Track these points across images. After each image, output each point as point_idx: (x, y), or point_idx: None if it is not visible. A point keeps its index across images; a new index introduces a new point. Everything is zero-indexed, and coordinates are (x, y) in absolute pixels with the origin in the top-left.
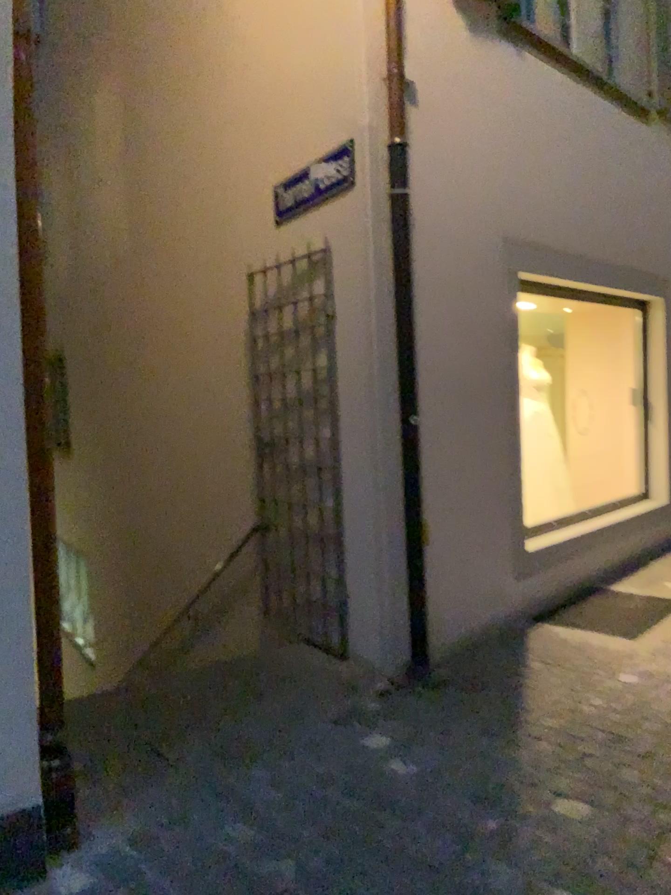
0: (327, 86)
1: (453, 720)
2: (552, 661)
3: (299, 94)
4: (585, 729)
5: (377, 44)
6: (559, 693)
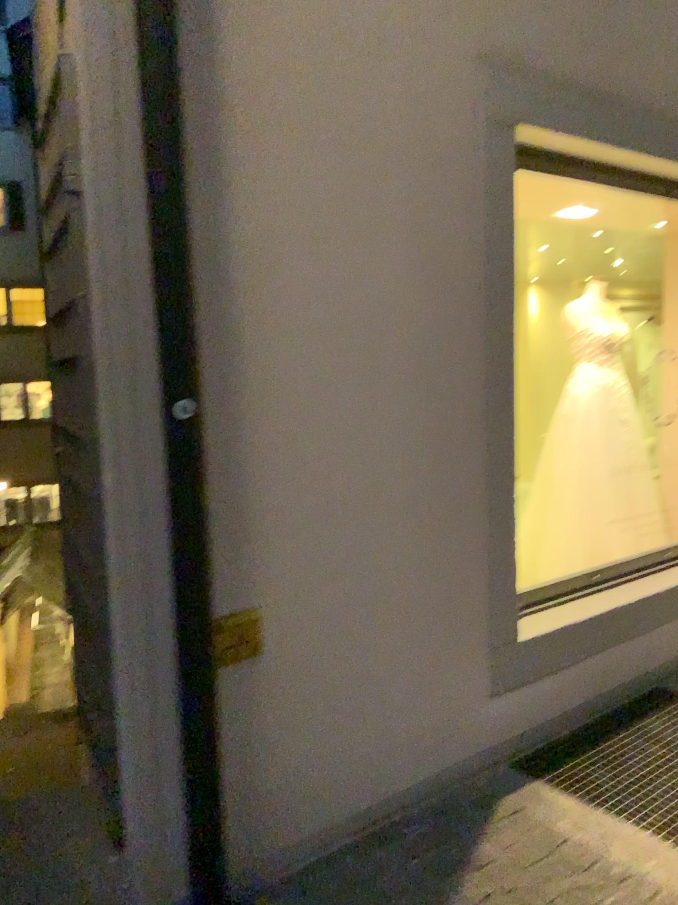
0: None
1: None
2: None
3: None
4: None
5: None
6: None
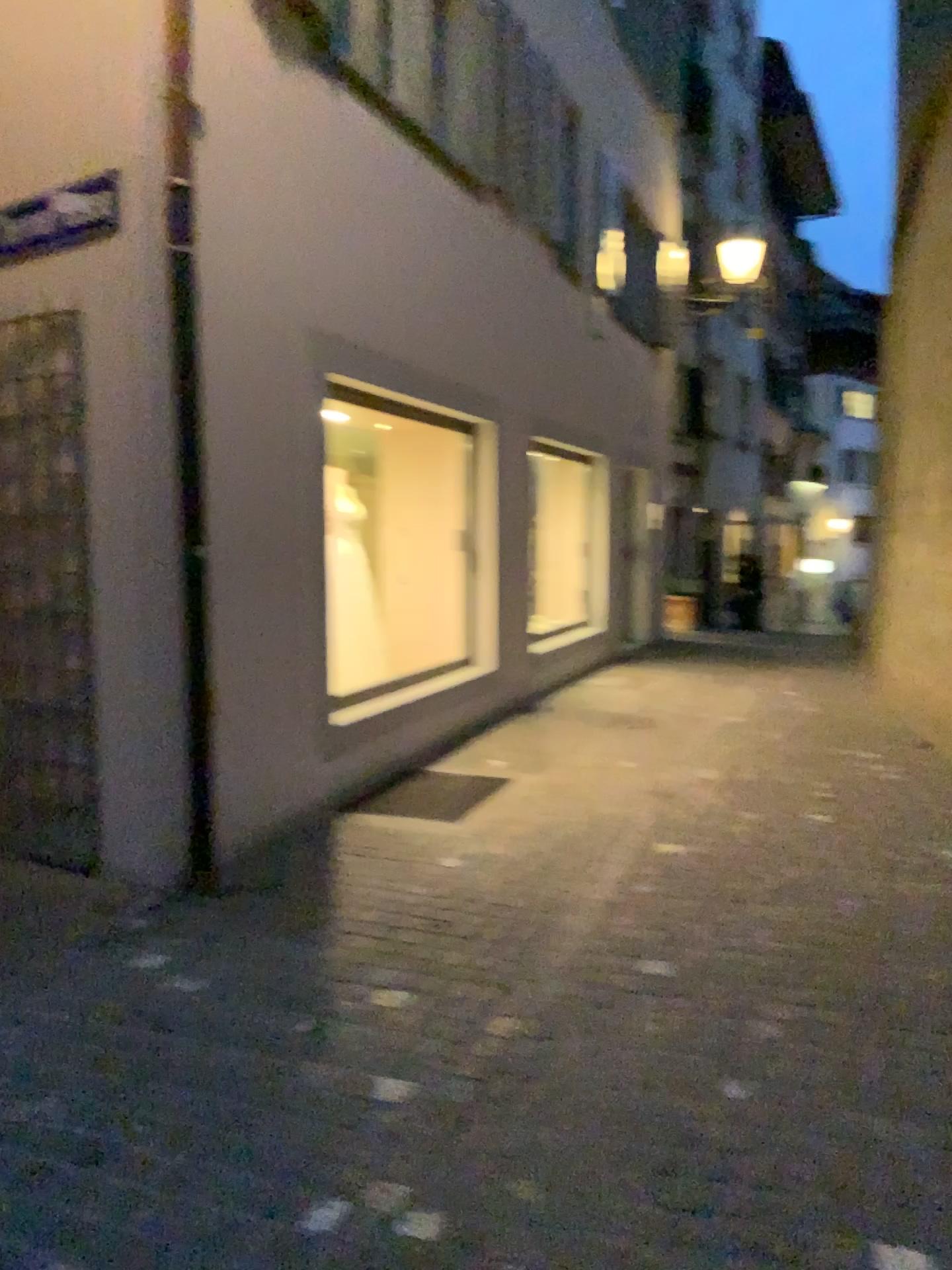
0: (81, 86)
1: (250, 926)
2: (366, 852)
3: (36, 87)
4: (406, 918)
5: (157, 48)
6: (375, 885)
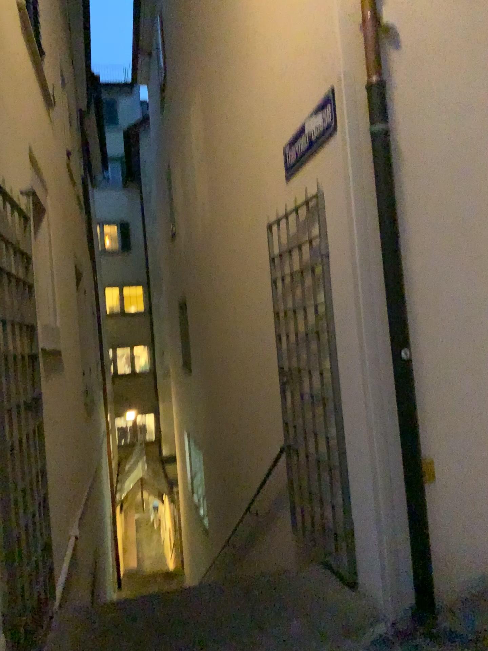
0: (312, 45)
1: None
2: None
3: (295, 60)
4: None
5: None
6: None
